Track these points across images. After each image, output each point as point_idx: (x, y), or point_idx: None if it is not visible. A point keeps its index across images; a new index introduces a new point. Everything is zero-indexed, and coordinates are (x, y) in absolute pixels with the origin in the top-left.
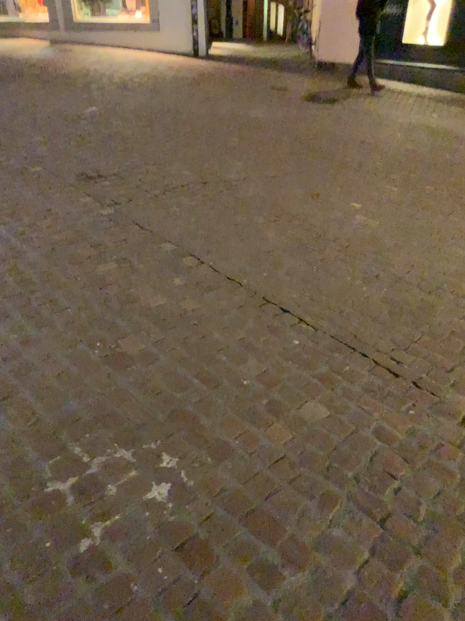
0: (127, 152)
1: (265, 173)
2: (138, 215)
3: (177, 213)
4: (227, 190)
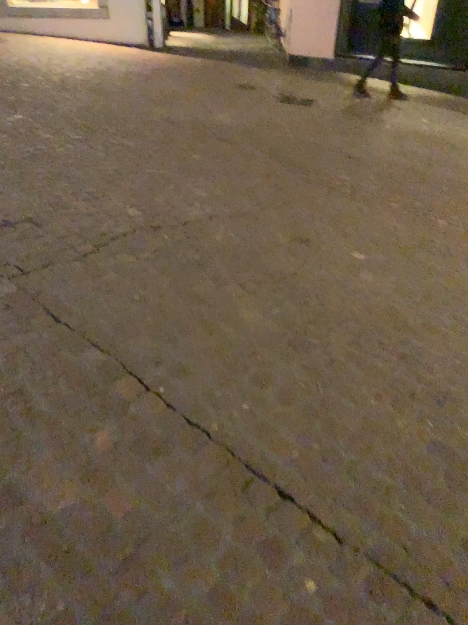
0: (50, 181)
1: (235, 206)
2: (53, 291)
3: (112, 285)
4: (186, 237)
